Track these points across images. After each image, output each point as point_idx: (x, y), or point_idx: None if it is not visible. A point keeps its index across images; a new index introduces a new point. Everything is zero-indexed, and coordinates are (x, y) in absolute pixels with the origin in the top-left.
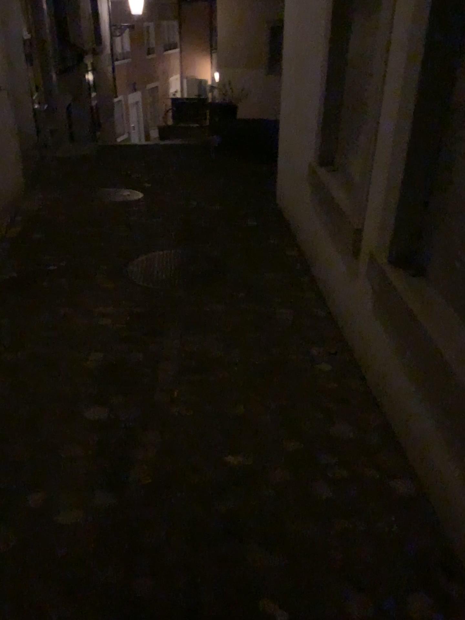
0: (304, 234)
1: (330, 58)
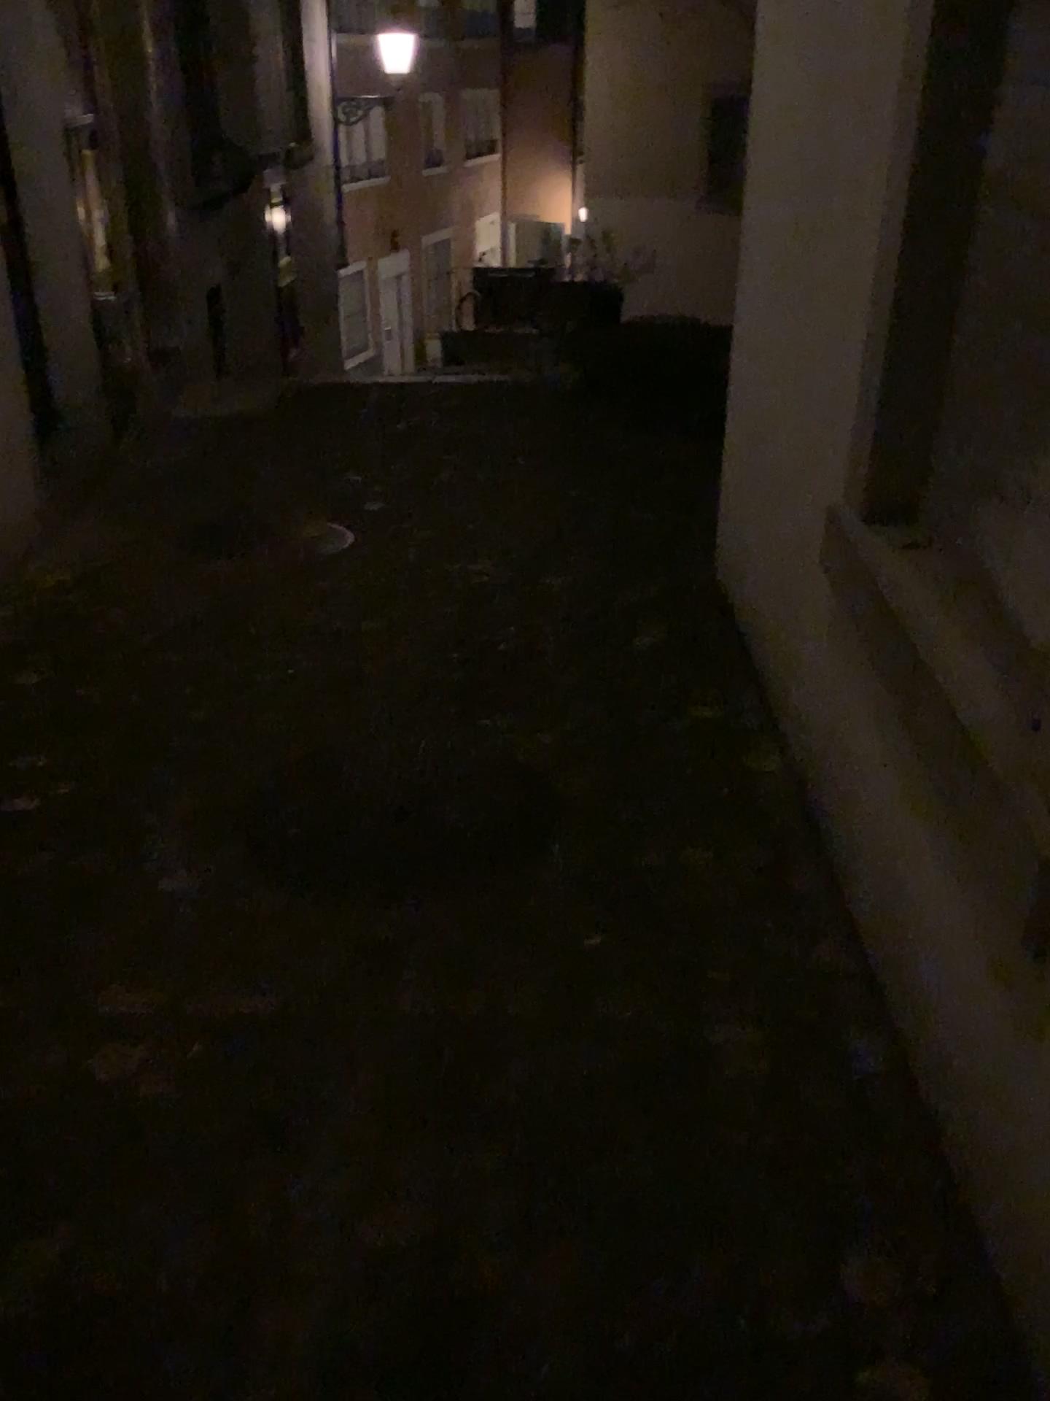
0: (802, 723)
1: (918, 175)
